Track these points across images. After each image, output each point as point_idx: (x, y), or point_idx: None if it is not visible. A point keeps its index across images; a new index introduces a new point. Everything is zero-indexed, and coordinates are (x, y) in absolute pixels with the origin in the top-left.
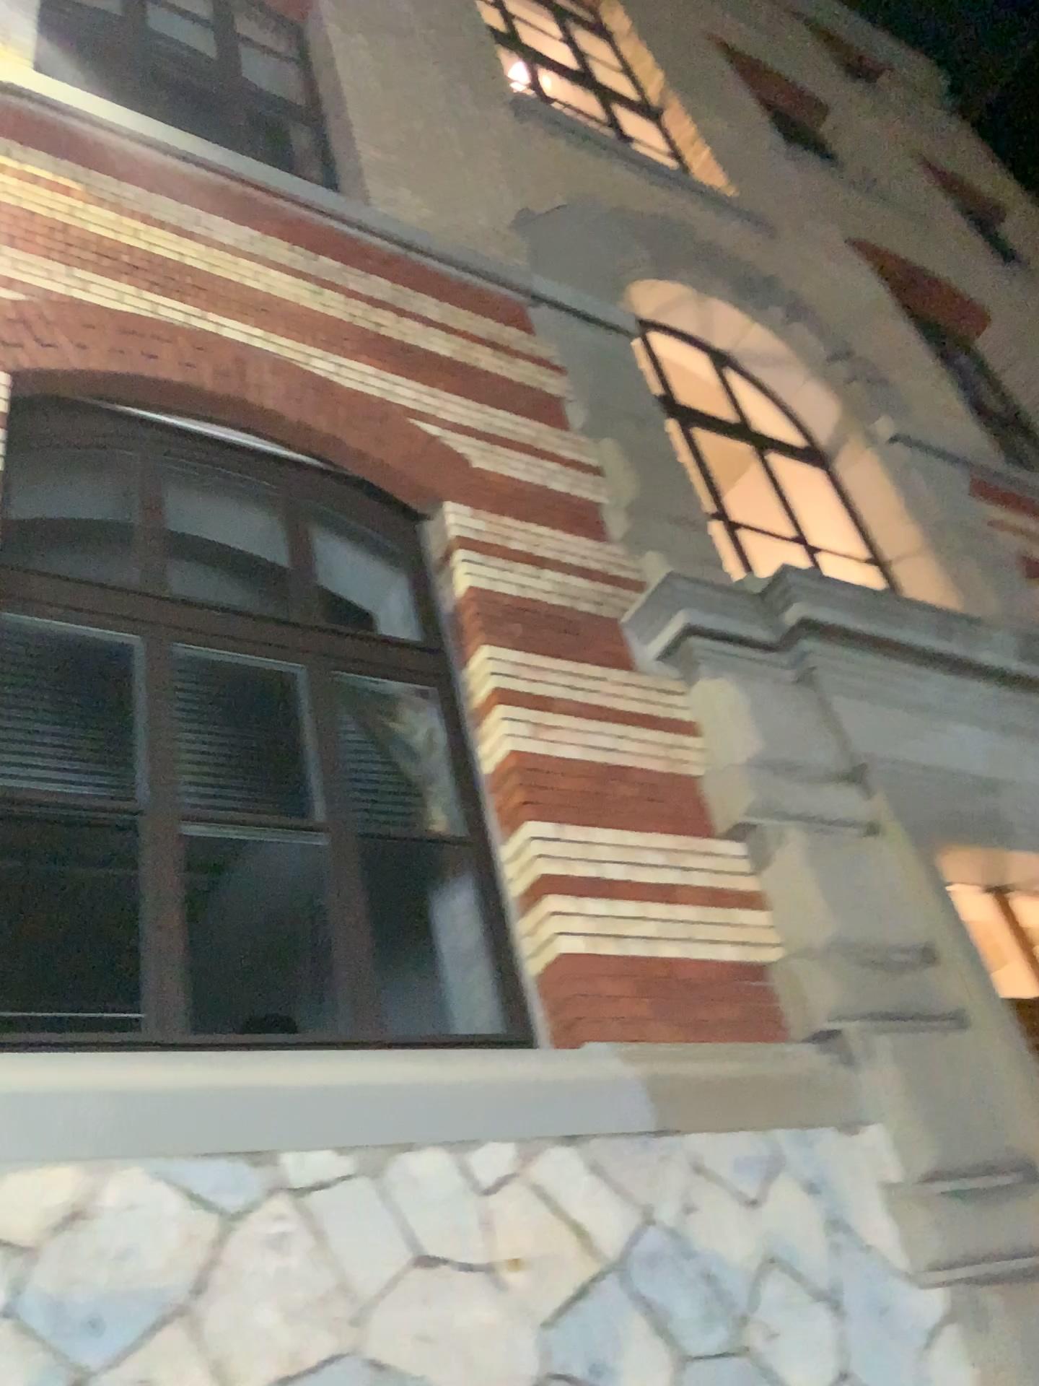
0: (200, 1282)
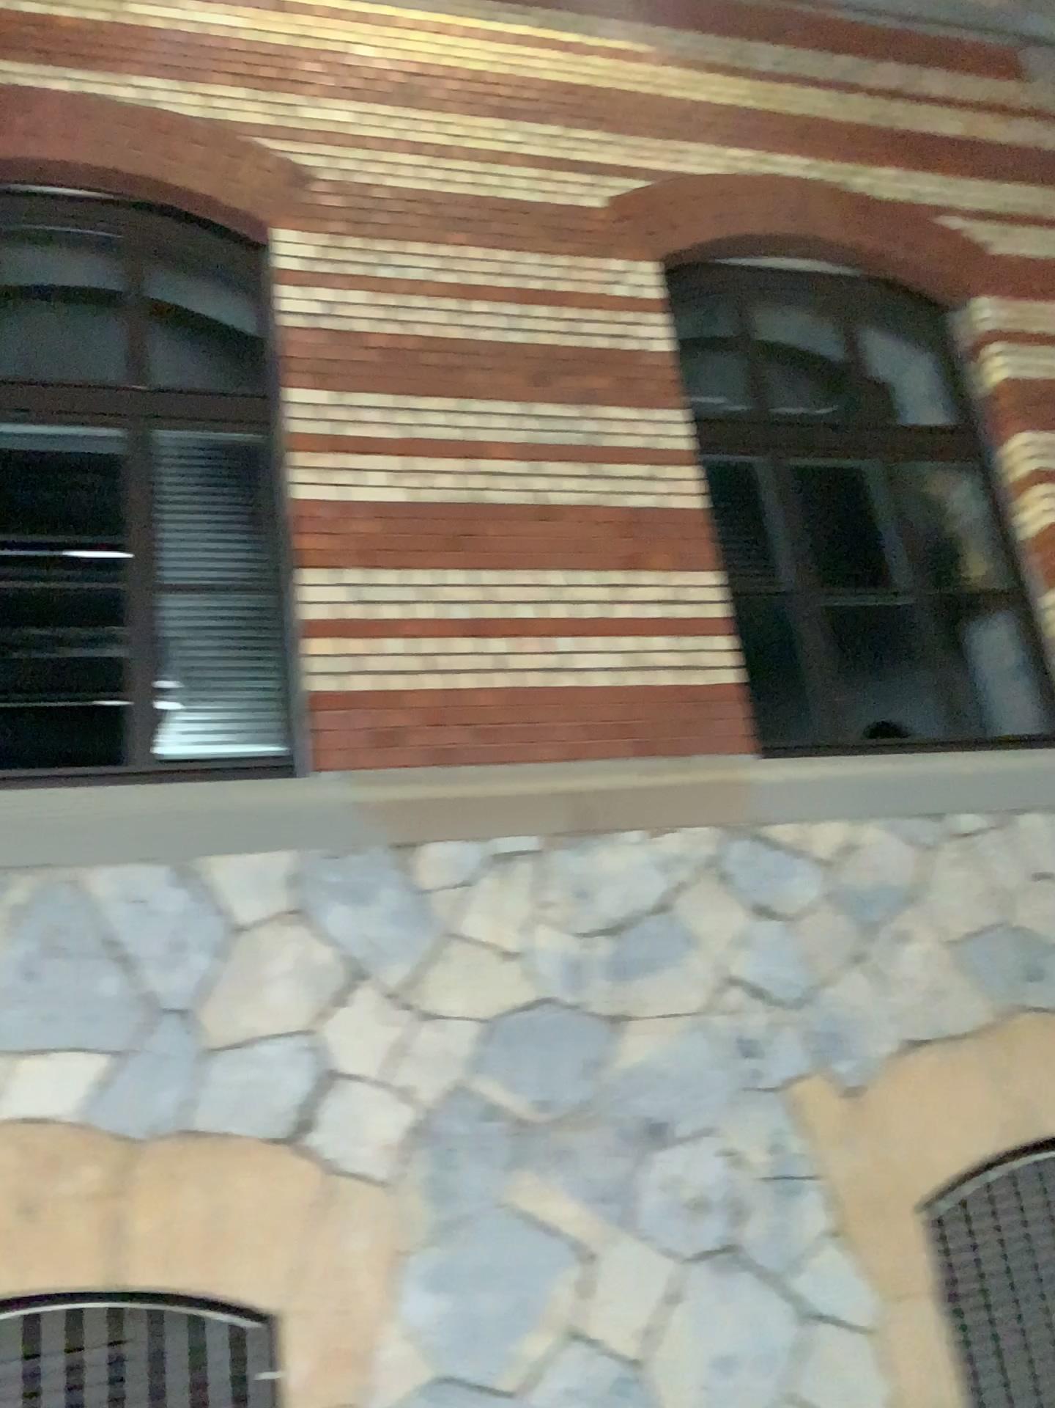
0: (919, 882)
